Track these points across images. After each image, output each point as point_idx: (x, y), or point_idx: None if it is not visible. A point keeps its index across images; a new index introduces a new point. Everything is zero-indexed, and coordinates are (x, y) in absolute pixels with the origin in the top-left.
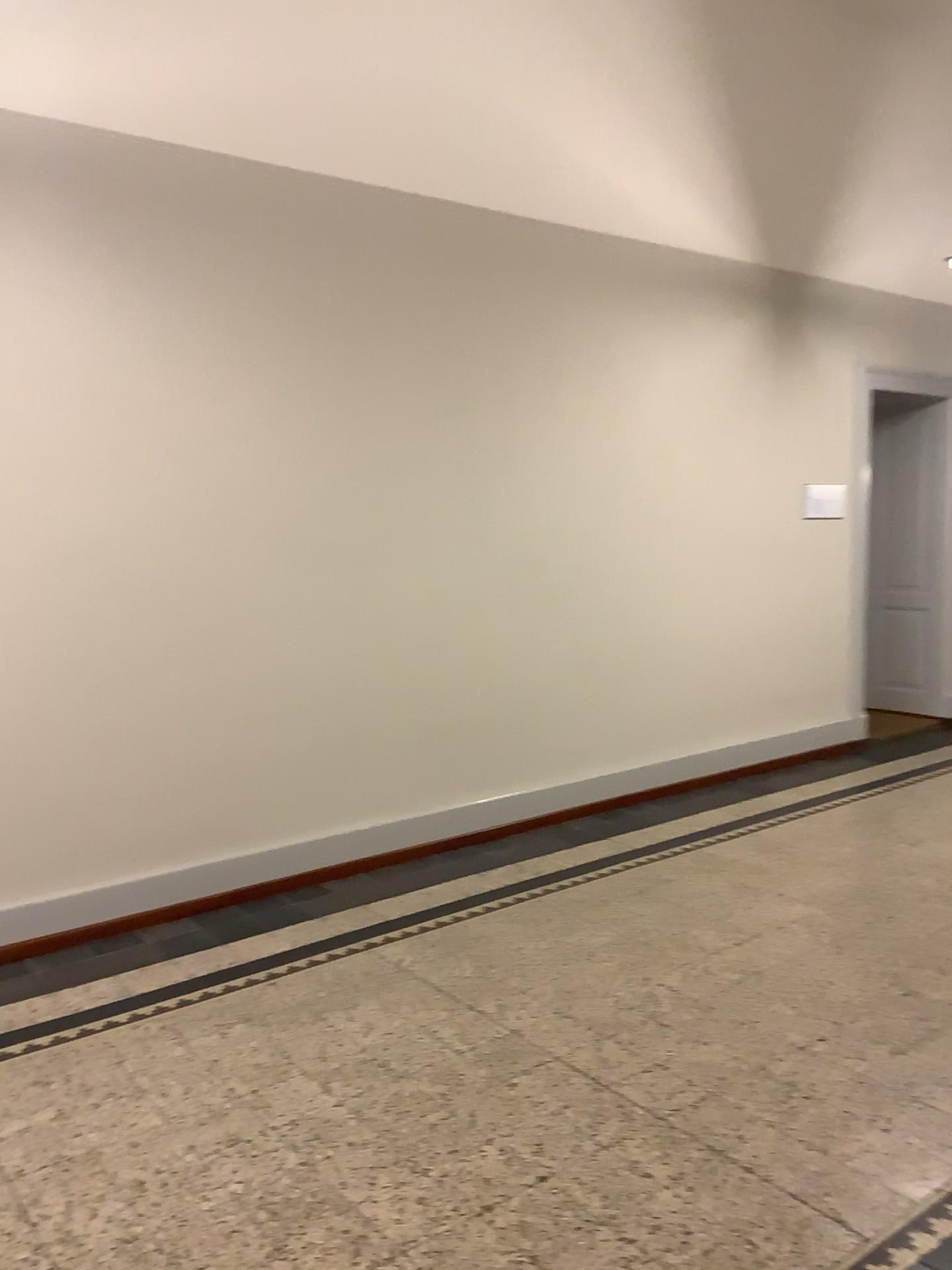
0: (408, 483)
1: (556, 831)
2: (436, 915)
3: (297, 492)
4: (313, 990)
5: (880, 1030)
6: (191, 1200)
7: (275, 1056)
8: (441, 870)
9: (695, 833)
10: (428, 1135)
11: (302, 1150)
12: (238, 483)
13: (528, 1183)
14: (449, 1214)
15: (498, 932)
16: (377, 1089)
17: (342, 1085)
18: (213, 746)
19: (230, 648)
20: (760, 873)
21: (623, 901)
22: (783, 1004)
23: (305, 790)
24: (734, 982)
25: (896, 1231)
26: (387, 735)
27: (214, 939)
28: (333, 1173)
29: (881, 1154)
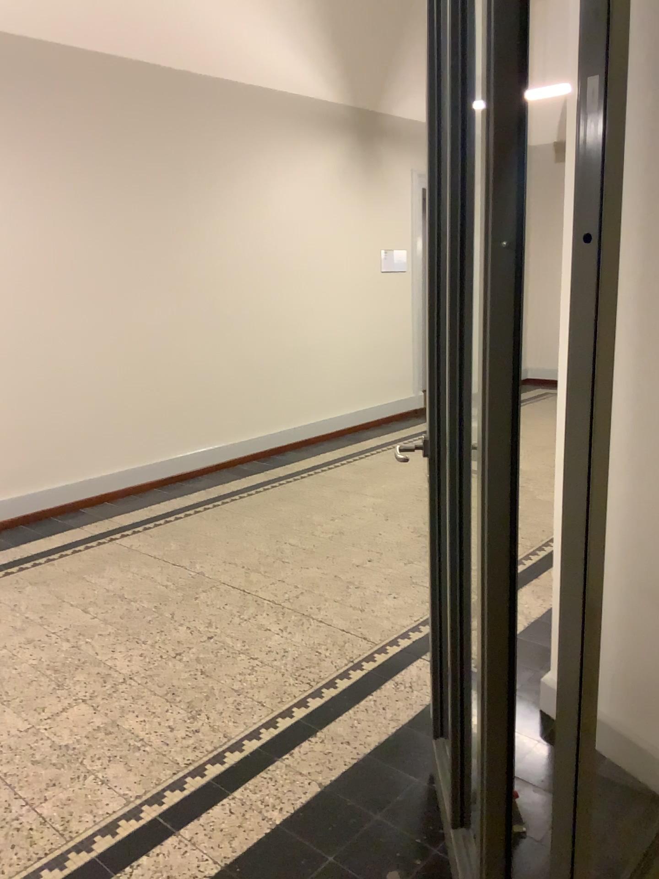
0: (119, 253)
1: (231, 471)
2: (153, 521)
3: (43, 260)
4: (76, 566)
5: (401, 554)
6: (7, 671)
7: (54, 600)
8: (157, 497)
9: (315, 466)
10: (146, 627)
11: (72, 642)
12: (2, 255)
13: (201, 641)
14: (157, 660)
15: (192, 527)
16: (116, 609)
17: (95, 610)
18: (0, 427)
19: (5, 364)
20: (349, 484)
21: (268, 505)
22: (351, 547)
23: (65, 453)
24: (326, 539)
25: (391, 639)
26: (117, 416)
27: (11, 545)
28: (90, 649)
29: (390, 609)
